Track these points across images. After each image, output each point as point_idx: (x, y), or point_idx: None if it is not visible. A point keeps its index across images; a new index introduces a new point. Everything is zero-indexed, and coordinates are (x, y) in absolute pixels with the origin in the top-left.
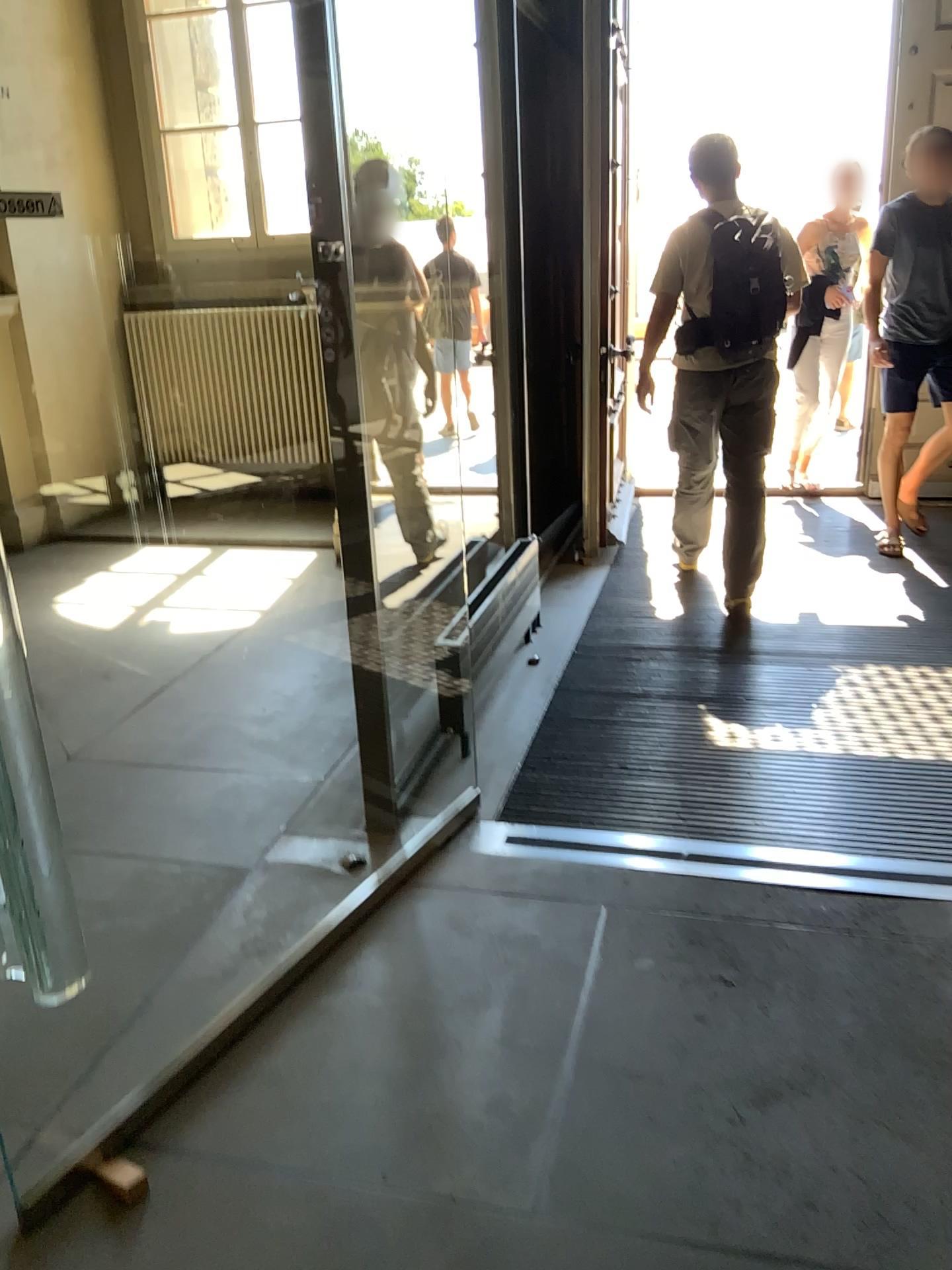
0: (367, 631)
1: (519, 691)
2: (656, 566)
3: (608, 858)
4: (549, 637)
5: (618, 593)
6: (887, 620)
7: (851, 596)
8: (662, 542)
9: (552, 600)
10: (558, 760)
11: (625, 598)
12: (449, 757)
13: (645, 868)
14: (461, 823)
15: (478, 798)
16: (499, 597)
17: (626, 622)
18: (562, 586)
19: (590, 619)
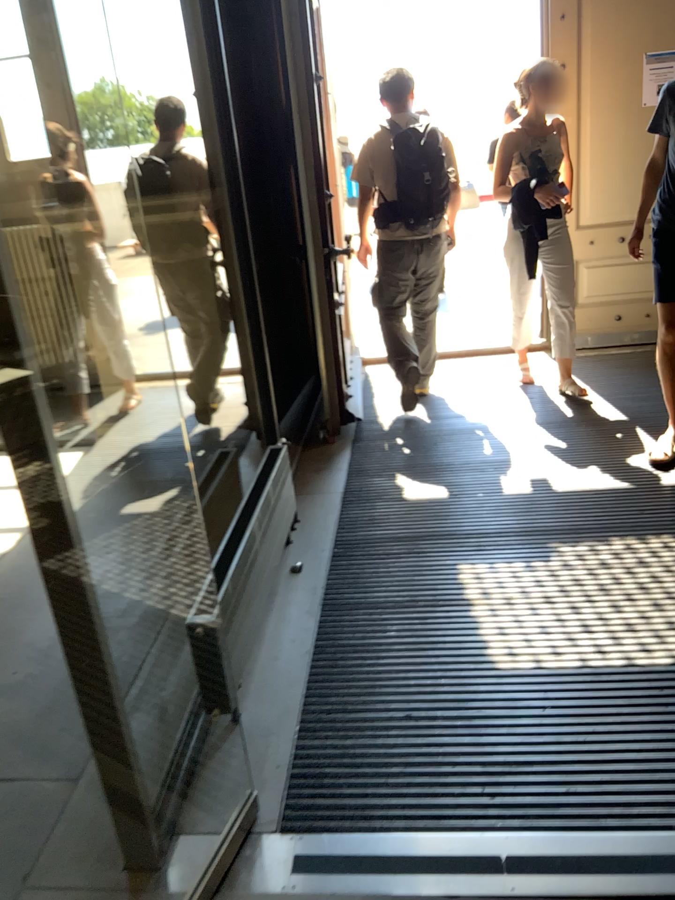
0: (92, 661)
1: (283, 612)
2: (391, 443)
3: (412, 885)
4: (304, 537)
5: (362, 476)
6: (610, 487)
7: (570, 461)
8: (392, 416)
9: (302, 490)
10: (334, 713)
11: (369, 481)
12: (216, 727)
13: (457, 898)
14: (236, 843)
15: (253, 792)
16: (252, 533)
17: (374, 510)
18: (310, 472)
19: (341, 509)
